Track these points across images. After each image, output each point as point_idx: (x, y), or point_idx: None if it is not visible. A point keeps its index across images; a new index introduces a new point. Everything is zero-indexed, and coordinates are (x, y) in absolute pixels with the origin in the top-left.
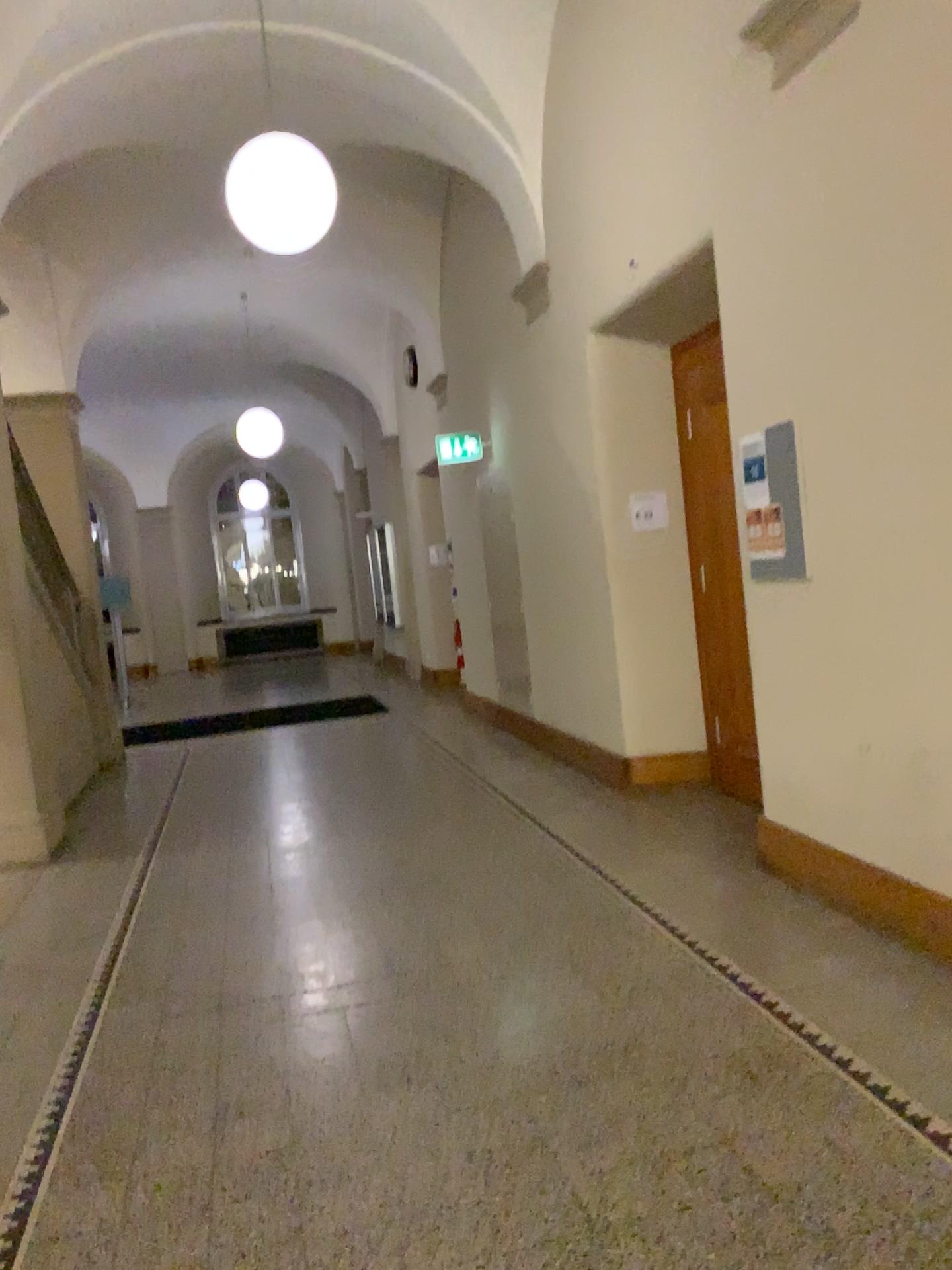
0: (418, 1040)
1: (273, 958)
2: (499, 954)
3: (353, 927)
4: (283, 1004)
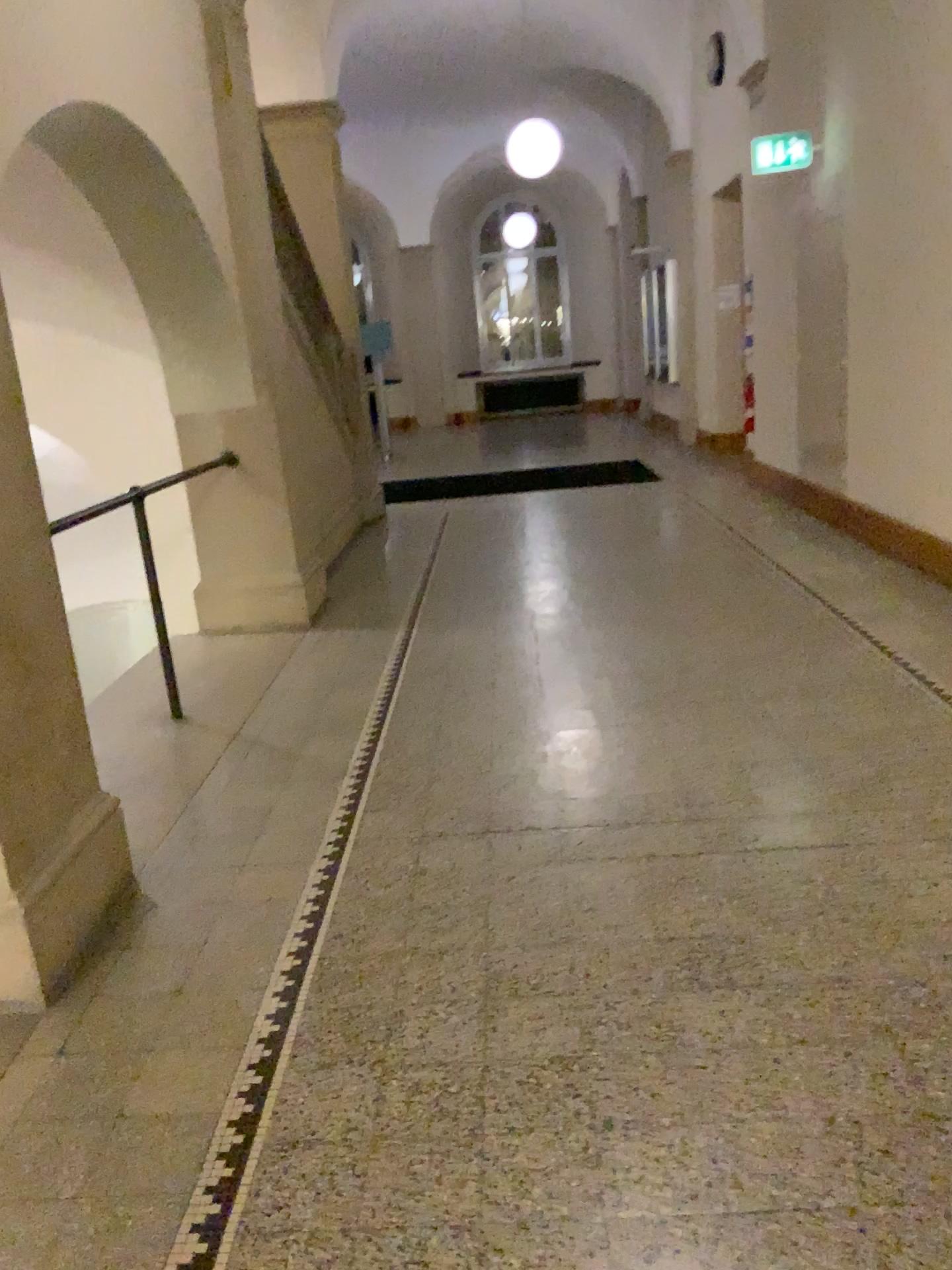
0: (741, 921)
1: (551, 777)
2: (836, 809)
3: (644, 746)
4: (566, 842)
